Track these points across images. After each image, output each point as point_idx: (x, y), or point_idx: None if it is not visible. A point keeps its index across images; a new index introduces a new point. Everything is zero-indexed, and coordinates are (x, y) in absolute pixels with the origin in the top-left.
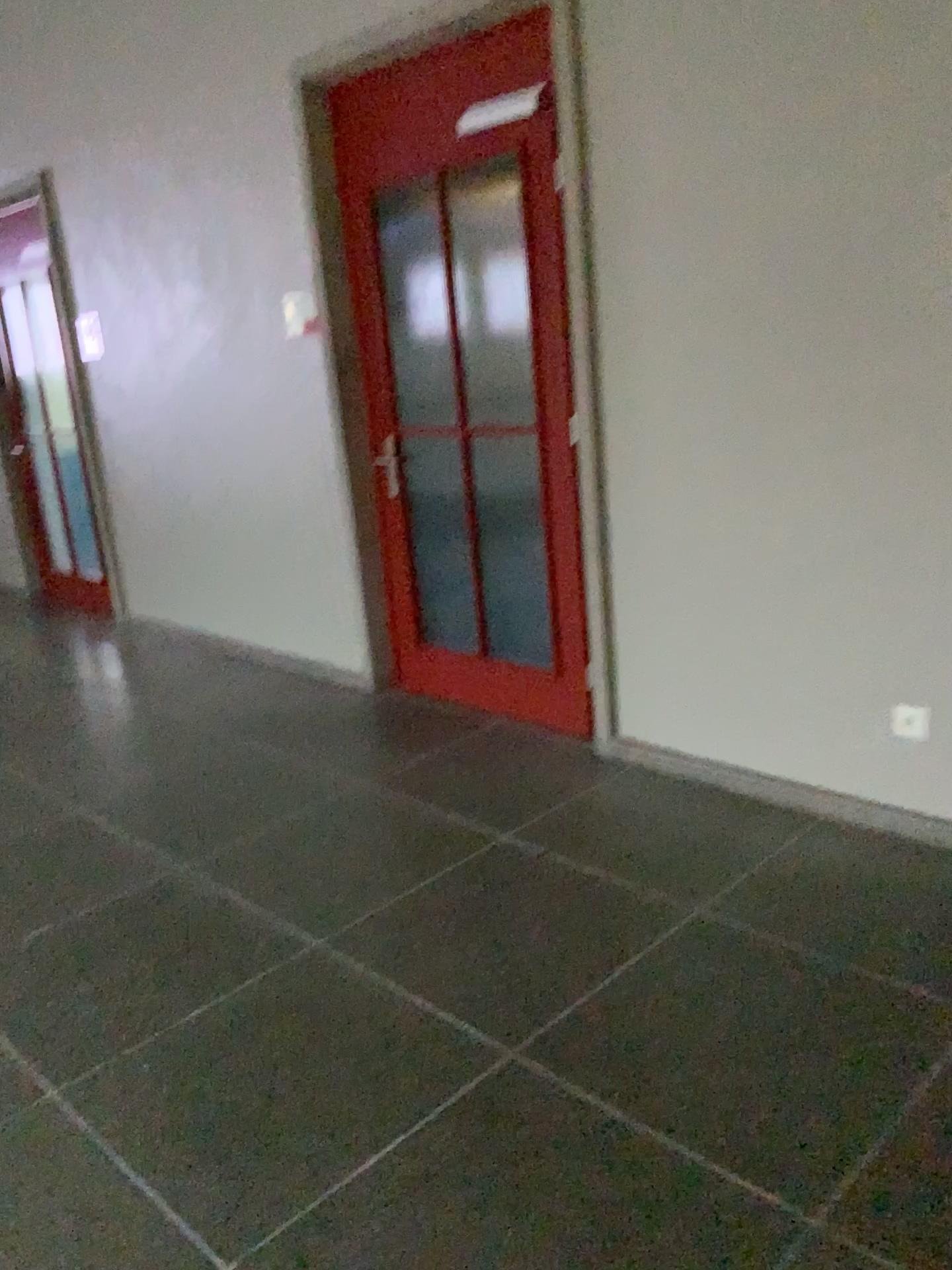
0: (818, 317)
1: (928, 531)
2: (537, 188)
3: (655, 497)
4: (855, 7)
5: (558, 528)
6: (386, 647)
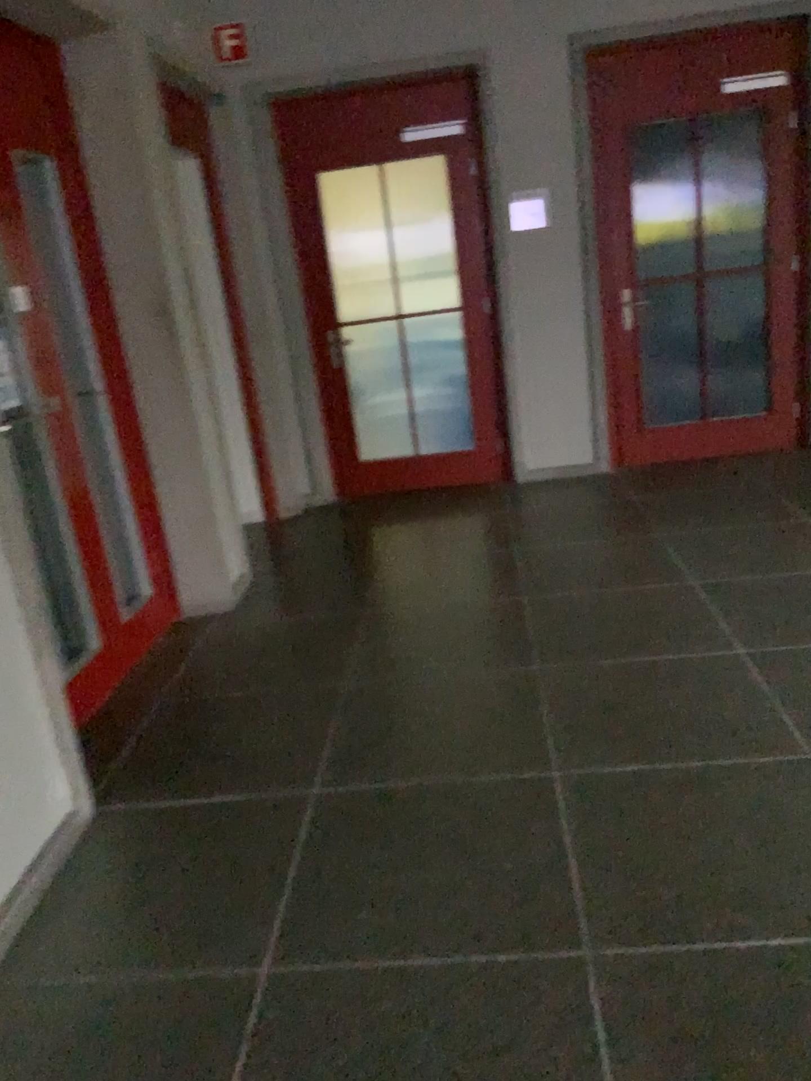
0: None
1: None
2: None
3: None
4: None
5: None
6: None
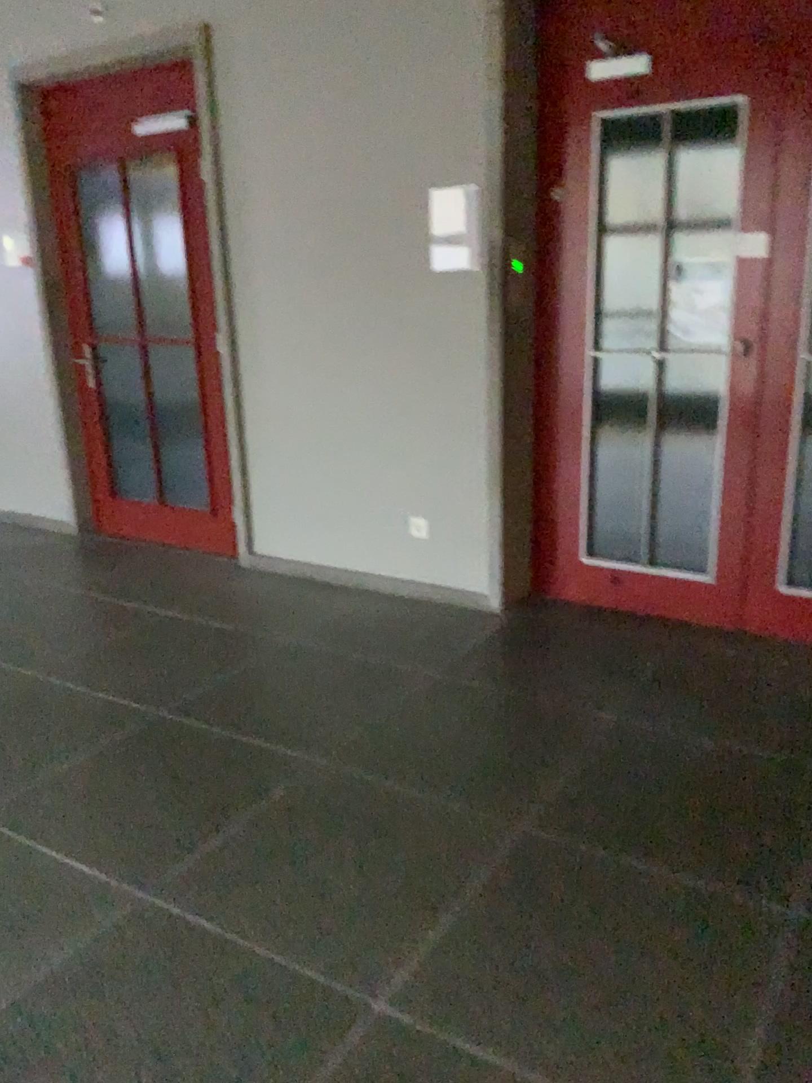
0: (360, 276)
1: (424, 408)
2: (189, 179)
3: (270, 389)
4: (372, 91)
5: (209, 412)
6: (87, 503)
